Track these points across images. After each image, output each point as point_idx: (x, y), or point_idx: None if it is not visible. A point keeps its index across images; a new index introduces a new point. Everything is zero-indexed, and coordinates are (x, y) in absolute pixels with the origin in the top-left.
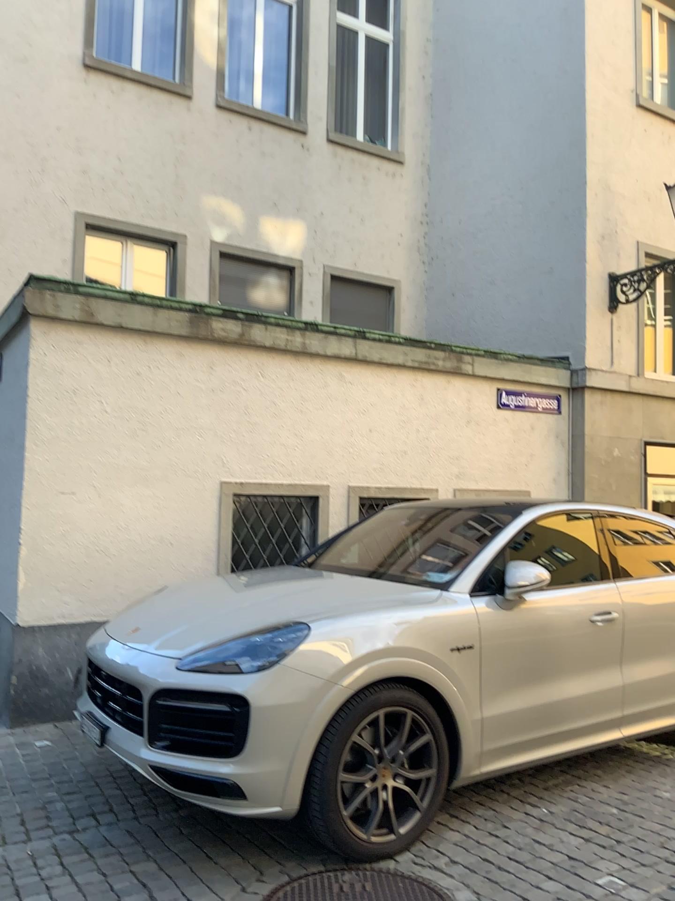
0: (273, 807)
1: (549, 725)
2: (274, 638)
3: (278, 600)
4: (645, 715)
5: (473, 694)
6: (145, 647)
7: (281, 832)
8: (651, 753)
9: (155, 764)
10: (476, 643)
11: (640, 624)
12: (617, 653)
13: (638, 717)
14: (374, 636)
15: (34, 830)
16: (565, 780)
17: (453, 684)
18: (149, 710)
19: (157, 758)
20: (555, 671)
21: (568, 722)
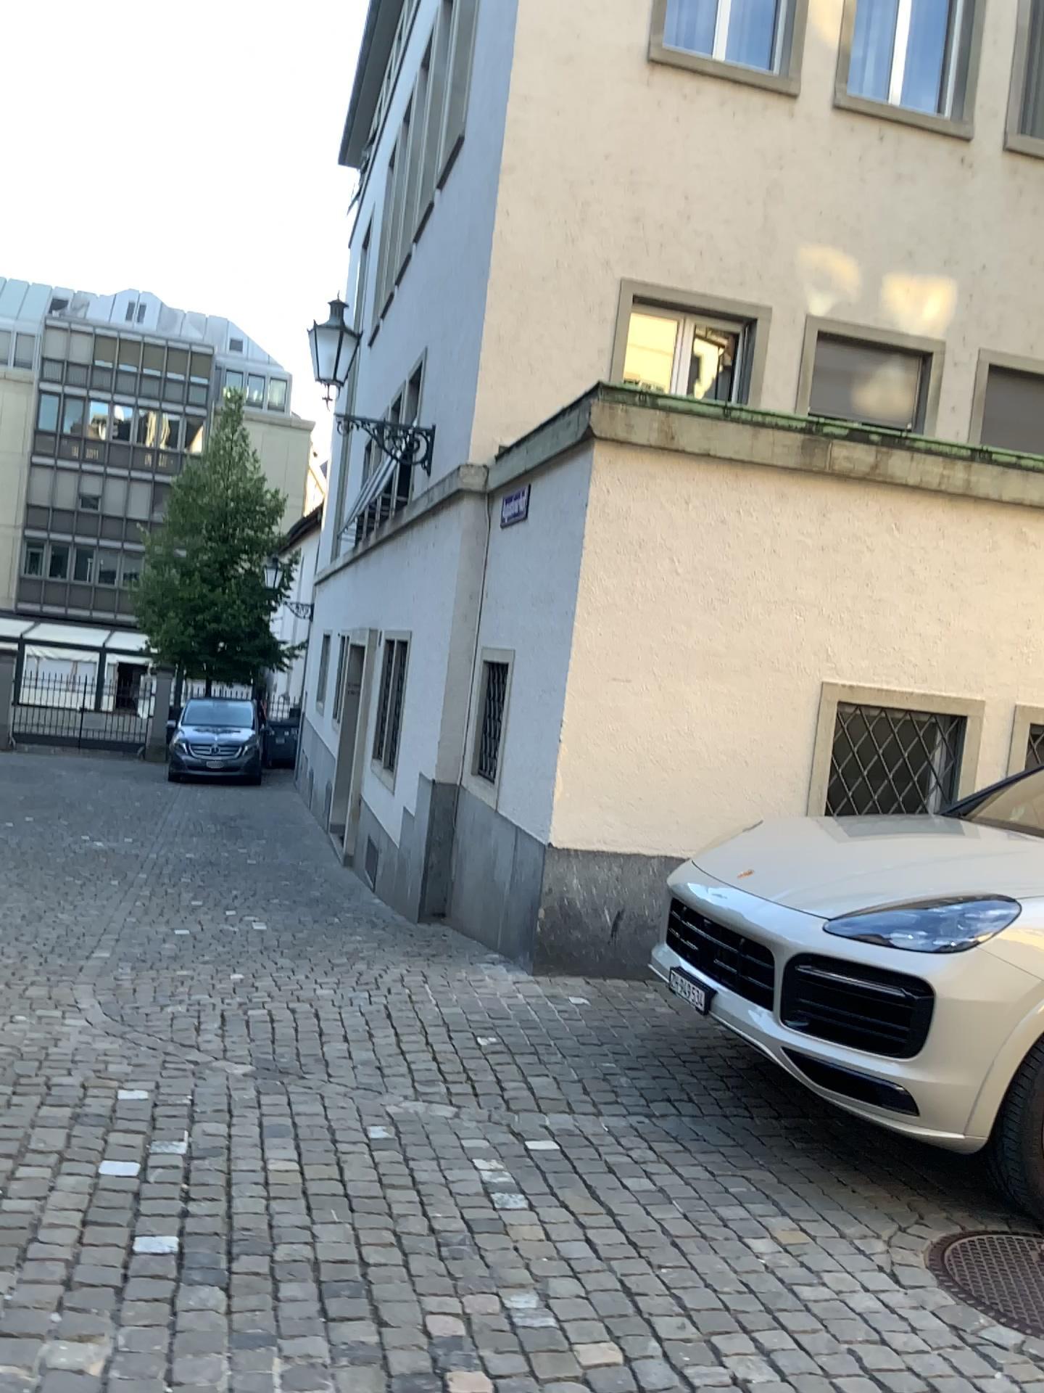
0: (957, 1131)
1: None
2: (962, 909)
3: (956, 858)
4: None
5: None
6: (772, 896)
7: (939, 1170)
8: None
9: (793, 1046)
10: None
11: None
12: None
13: None
14: None
15: (606, 1101)
16: None
17: None
18: (785, 977)
19: (795, 1038)
20: None
21: None
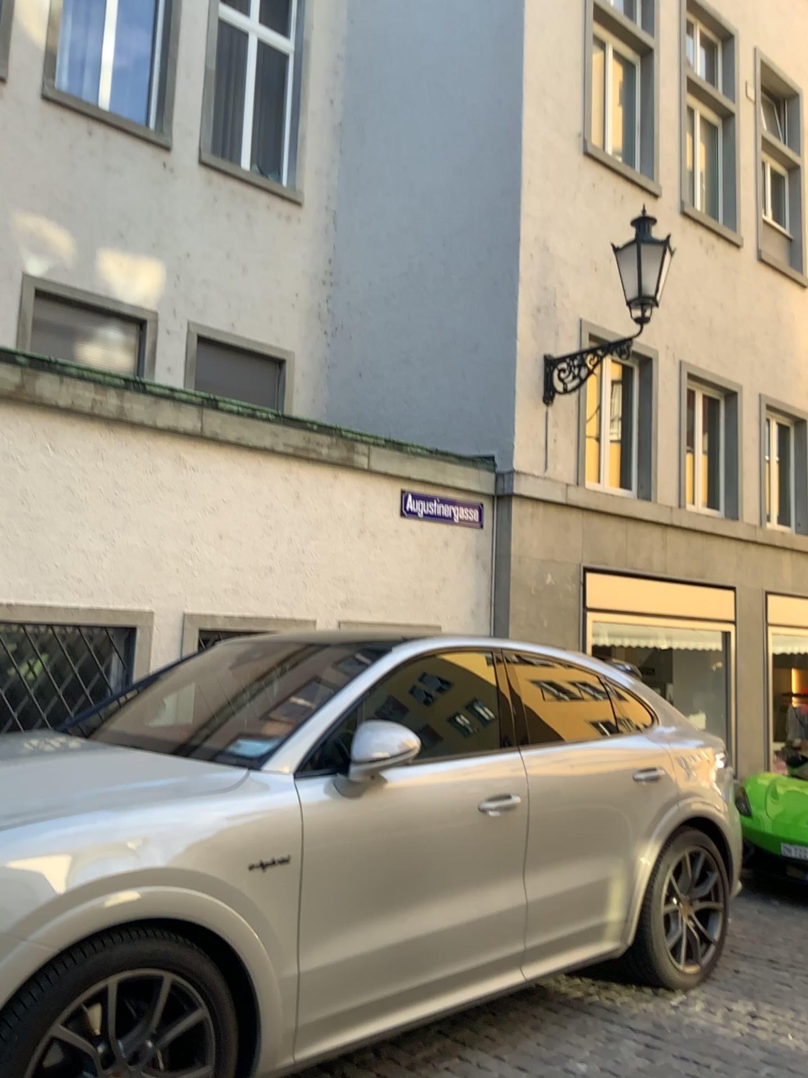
0: None
1: (410, 978)
2: None
3: None
4: (557, 950)
5: (284, 940)
6: None
7: None
8: (569, 999)
9: None
10: (293, 857)
11: (552, 817)
12: (517, 860)
13: (546, 953)
14: (106, 854)
15: None
16: (439, 1055)
17: (249, 925)
18: None
19: None
20: (423, 893)
21: (441, 970)
